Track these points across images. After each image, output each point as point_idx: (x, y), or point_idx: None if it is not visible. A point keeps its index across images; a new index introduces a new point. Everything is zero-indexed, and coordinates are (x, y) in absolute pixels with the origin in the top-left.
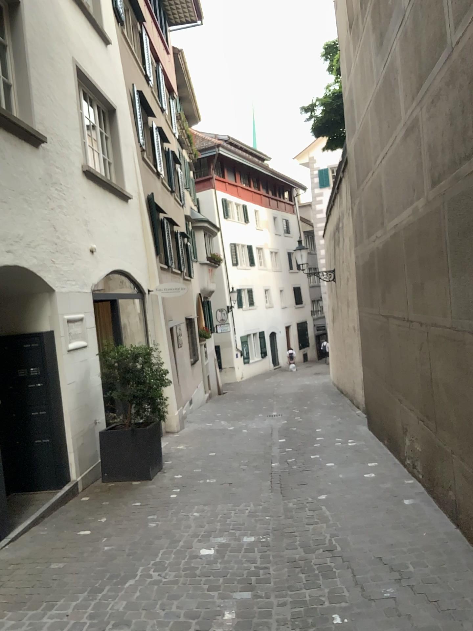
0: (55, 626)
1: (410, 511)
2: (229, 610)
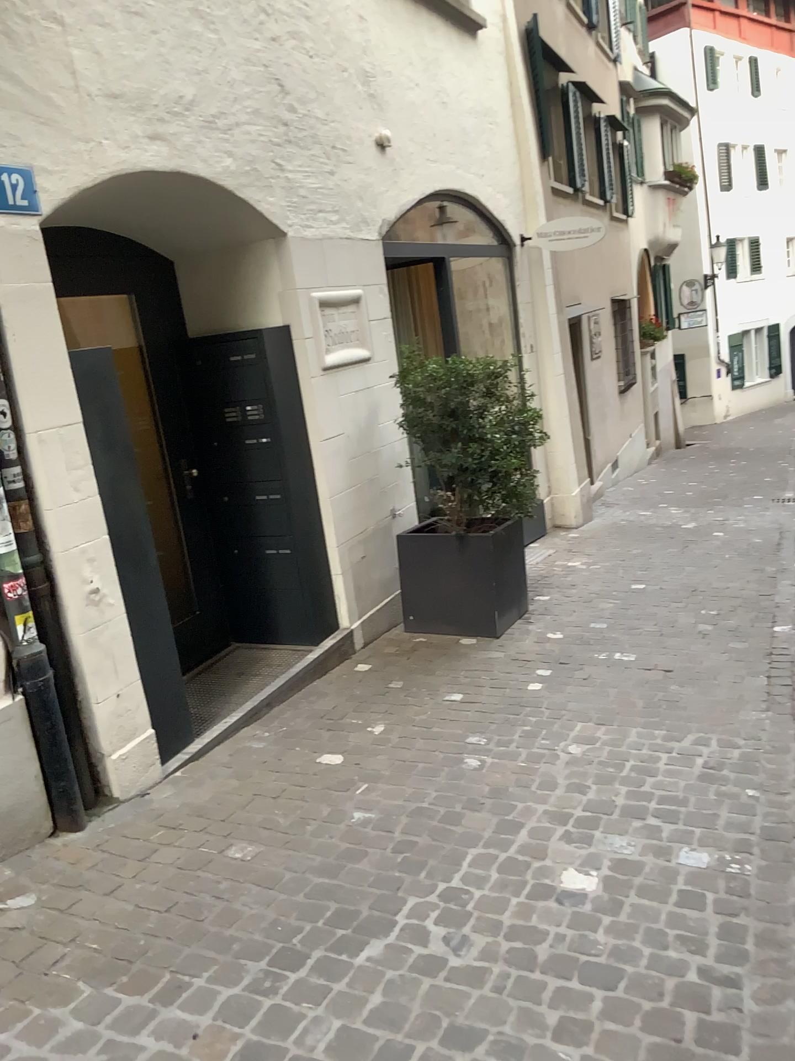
0: None
1: None
2: None
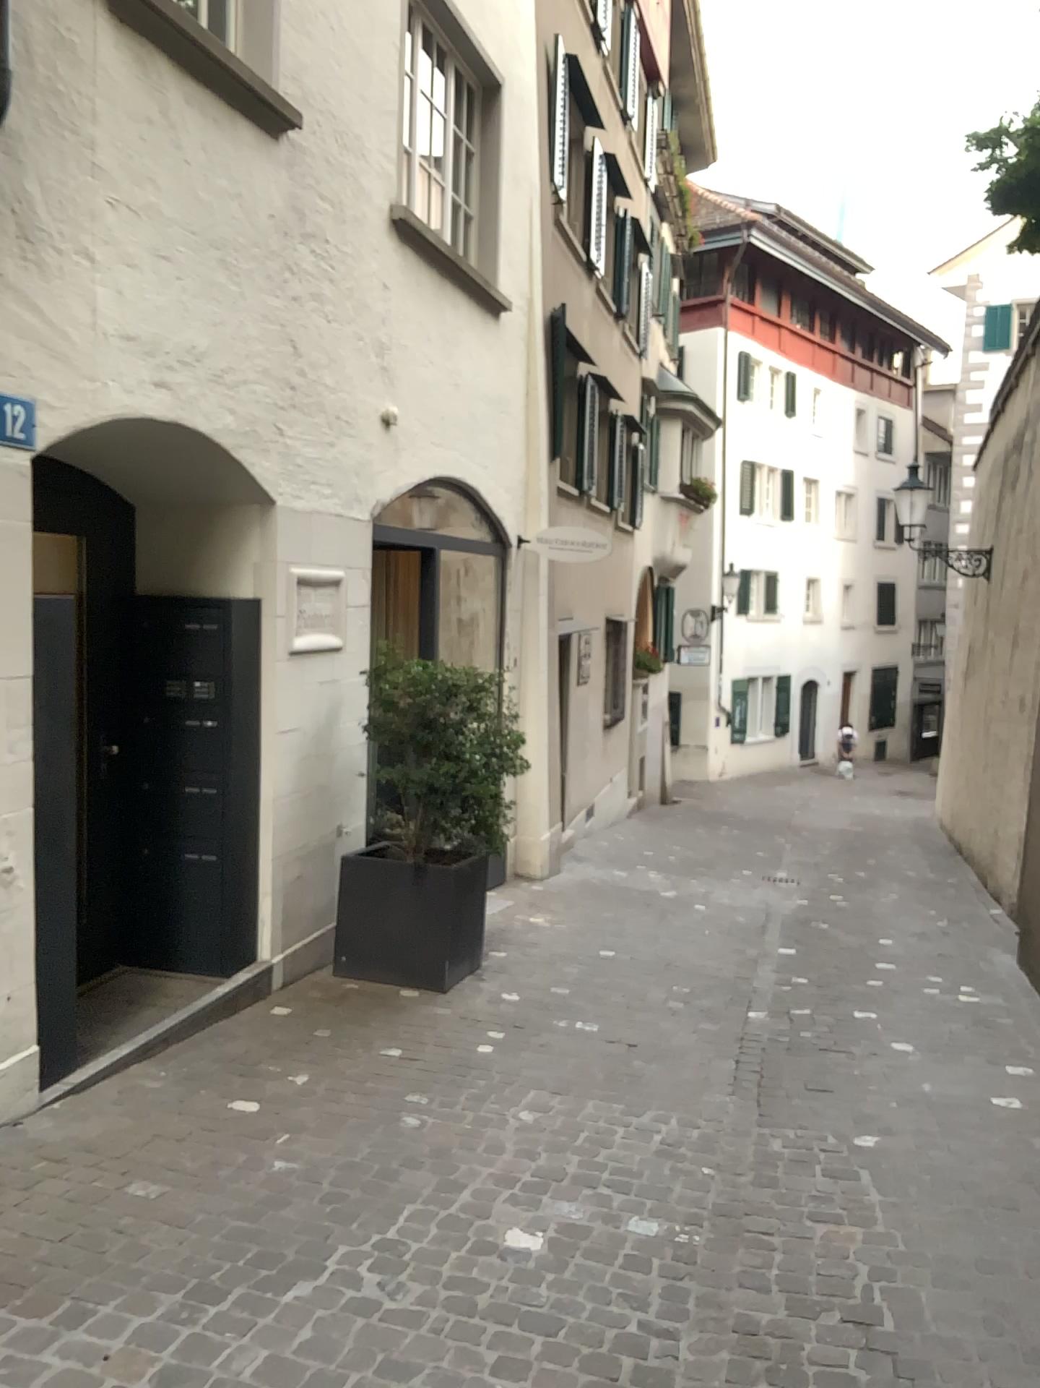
0: None
1: None
2: None
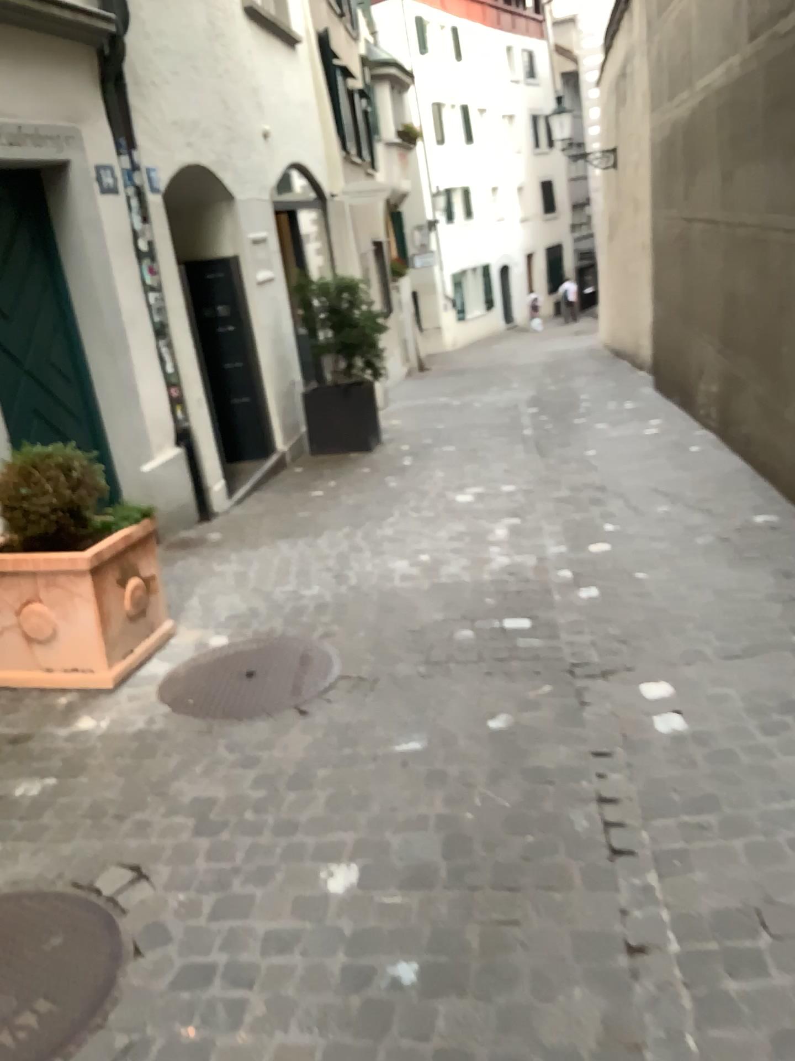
0: (333, 543)
1: (695, 453)
2: (501, 527)
